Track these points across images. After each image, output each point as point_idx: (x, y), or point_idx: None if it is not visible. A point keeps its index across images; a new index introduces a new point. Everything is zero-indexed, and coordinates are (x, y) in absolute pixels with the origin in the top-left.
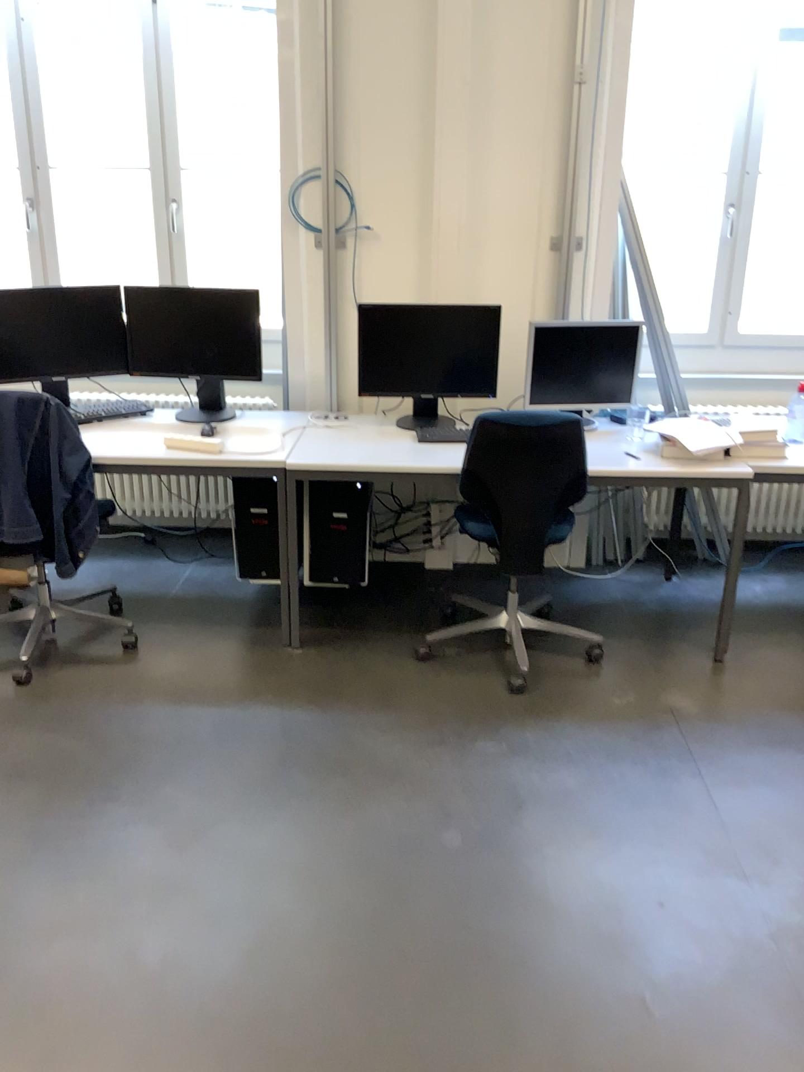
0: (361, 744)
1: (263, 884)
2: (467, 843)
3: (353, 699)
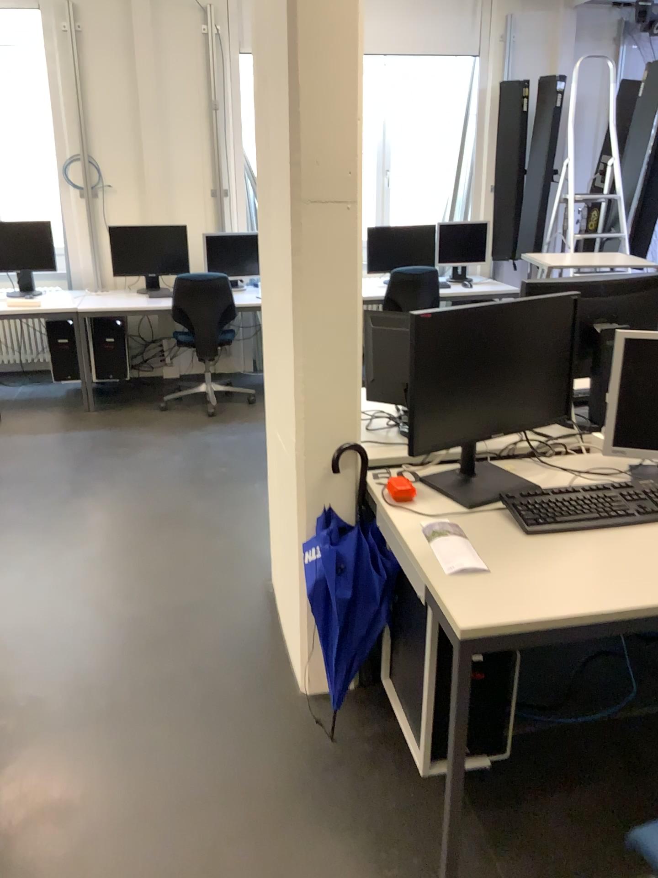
0: (131, 437)
1: (90, 476)
2: (182, 458)
3: (125, 424)
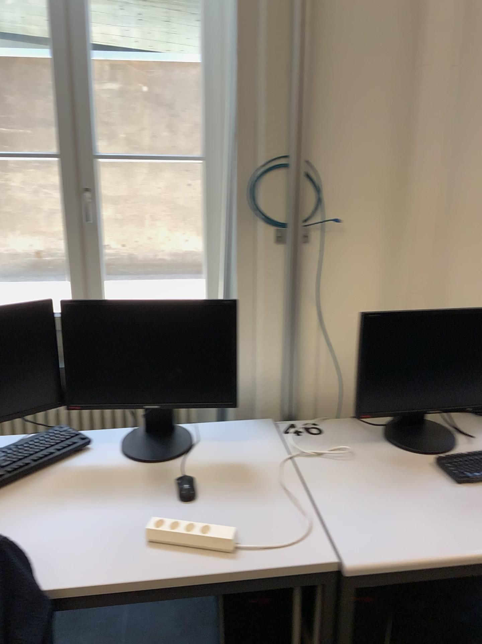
0: None
1: None
2: None
3: None
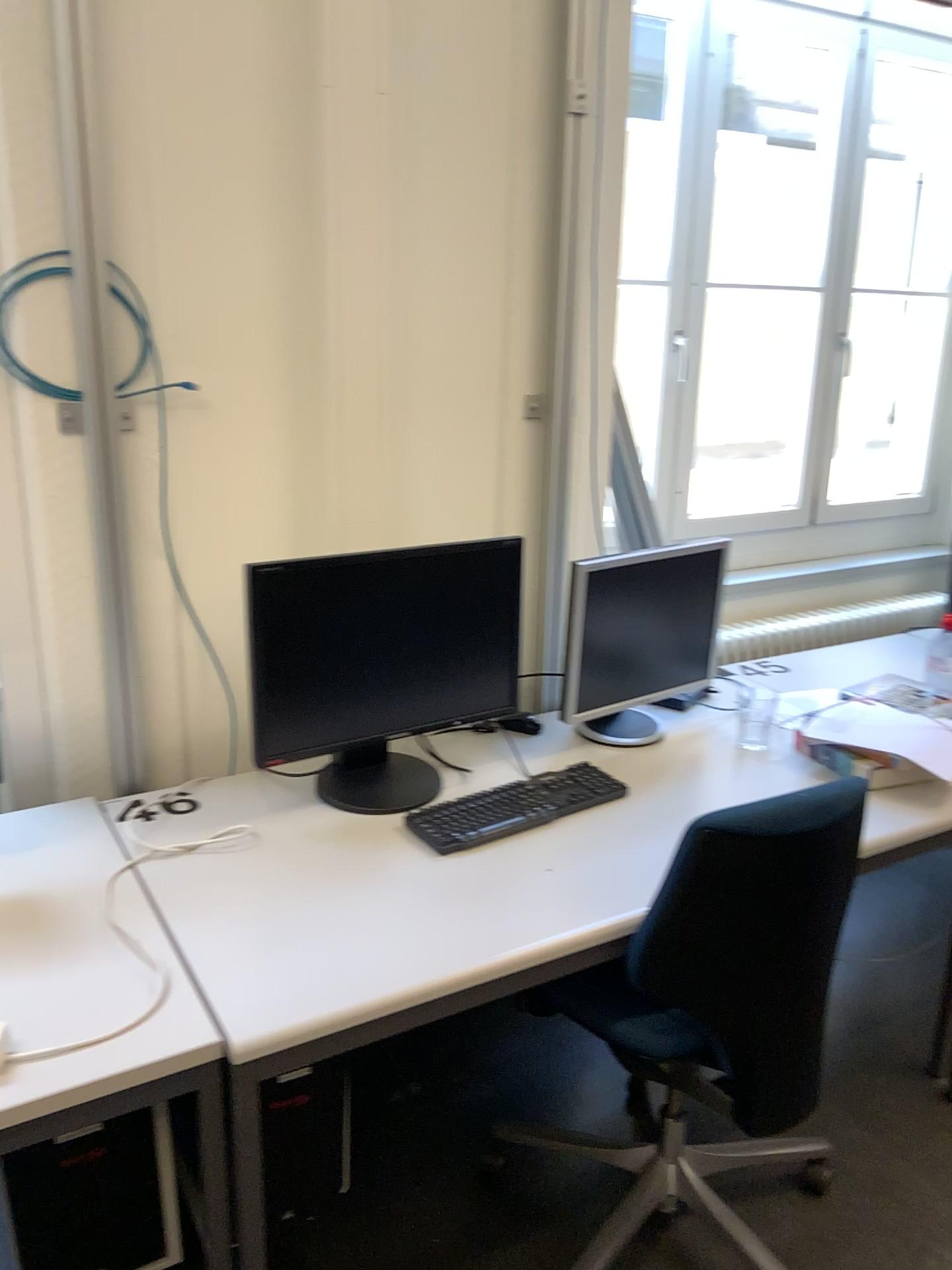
0: None
1: None
2: None
3: None
